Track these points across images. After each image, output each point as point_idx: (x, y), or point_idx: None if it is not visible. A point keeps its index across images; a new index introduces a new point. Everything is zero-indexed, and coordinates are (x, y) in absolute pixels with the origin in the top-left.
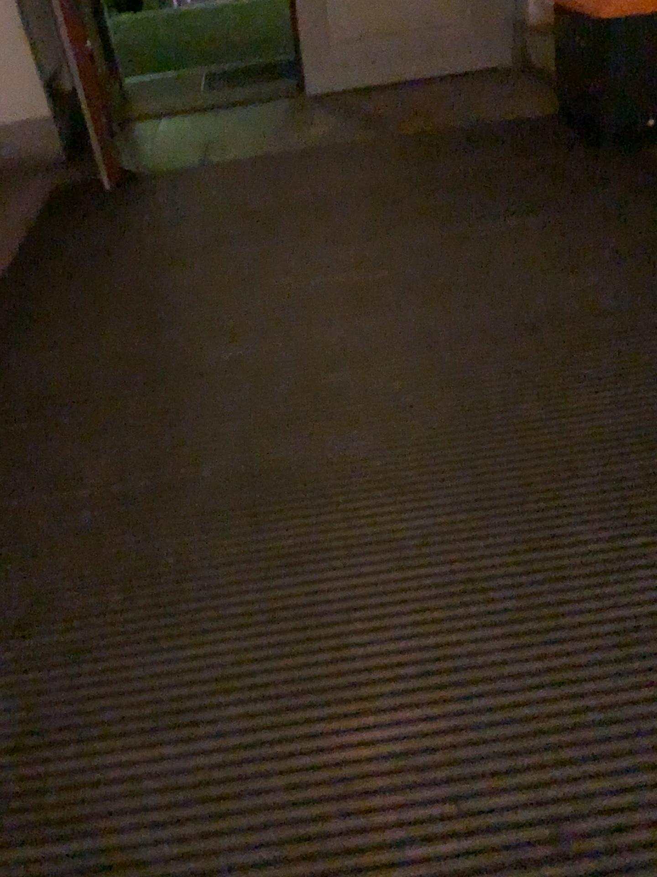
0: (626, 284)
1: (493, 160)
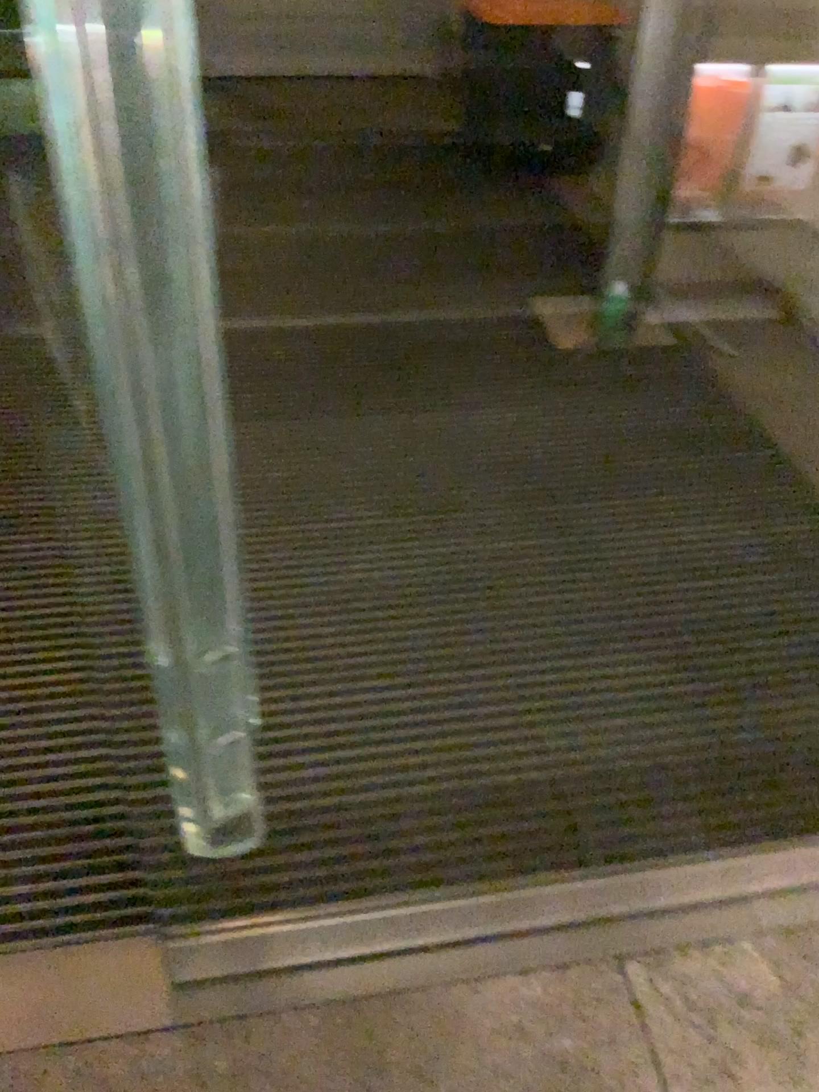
0: (477, 298)
1: (393, 168)
